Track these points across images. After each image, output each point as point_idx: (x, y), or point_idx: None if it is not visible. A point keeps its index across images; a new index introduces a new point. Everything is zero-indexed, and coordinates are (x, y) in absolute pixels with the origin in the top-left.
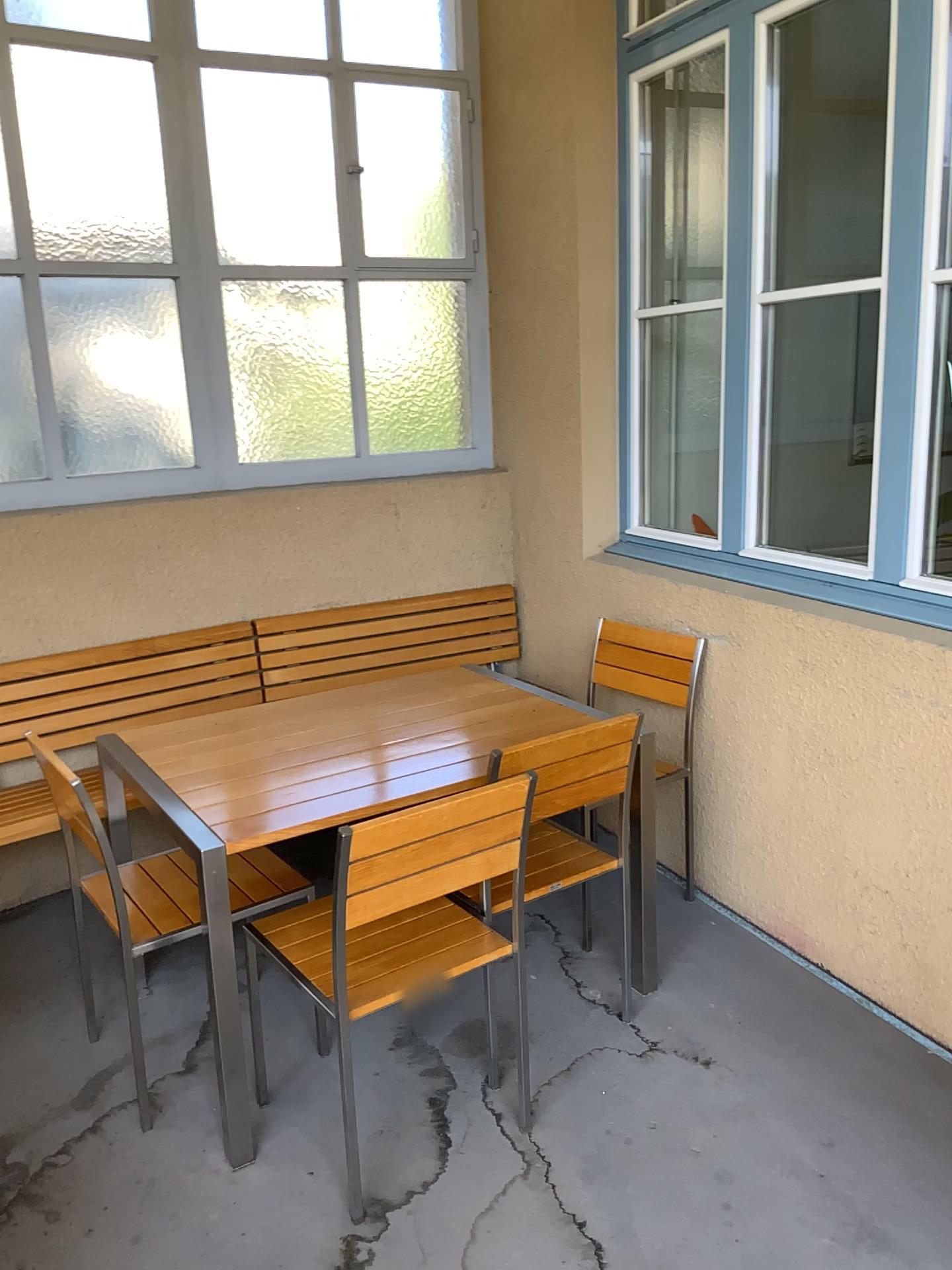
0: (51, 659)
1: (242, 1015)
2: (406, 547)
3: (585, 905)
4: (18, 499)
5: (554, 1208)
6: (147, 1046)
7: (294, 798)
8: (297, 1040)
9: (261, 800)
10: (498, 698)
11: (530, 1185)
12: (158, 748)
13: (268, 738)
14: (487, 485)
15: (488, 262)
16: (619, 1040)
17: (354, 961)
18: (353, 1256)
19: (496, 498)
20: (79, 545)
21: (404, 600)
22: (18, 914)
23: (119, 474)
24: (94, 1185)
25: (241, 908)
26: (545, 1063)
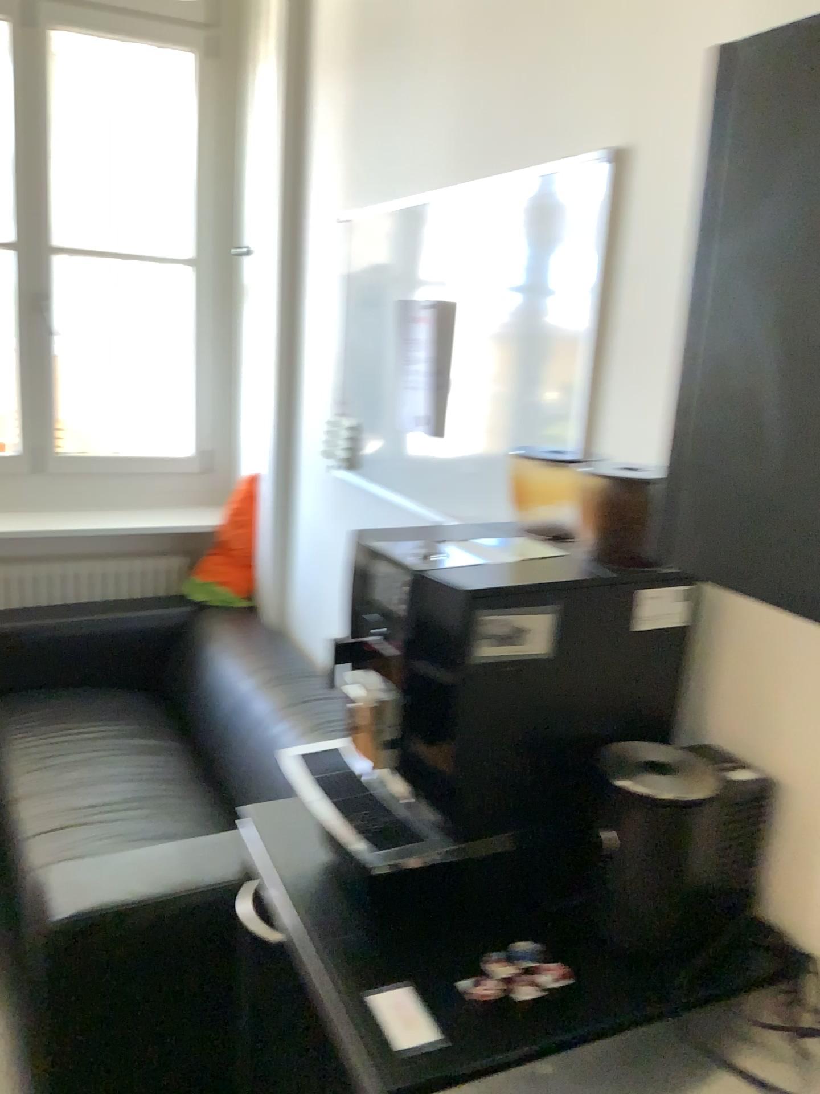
0: None
1: None
2: None
3: None
4: None
5: None
6: None
7: None
8: None
9: None
10: None
11: None
12: None
13: None
14: None
15: None
16: None
17: None
18: None
19: None
20: None
21: None
22: None
23: None
24: None
25: None
26: None
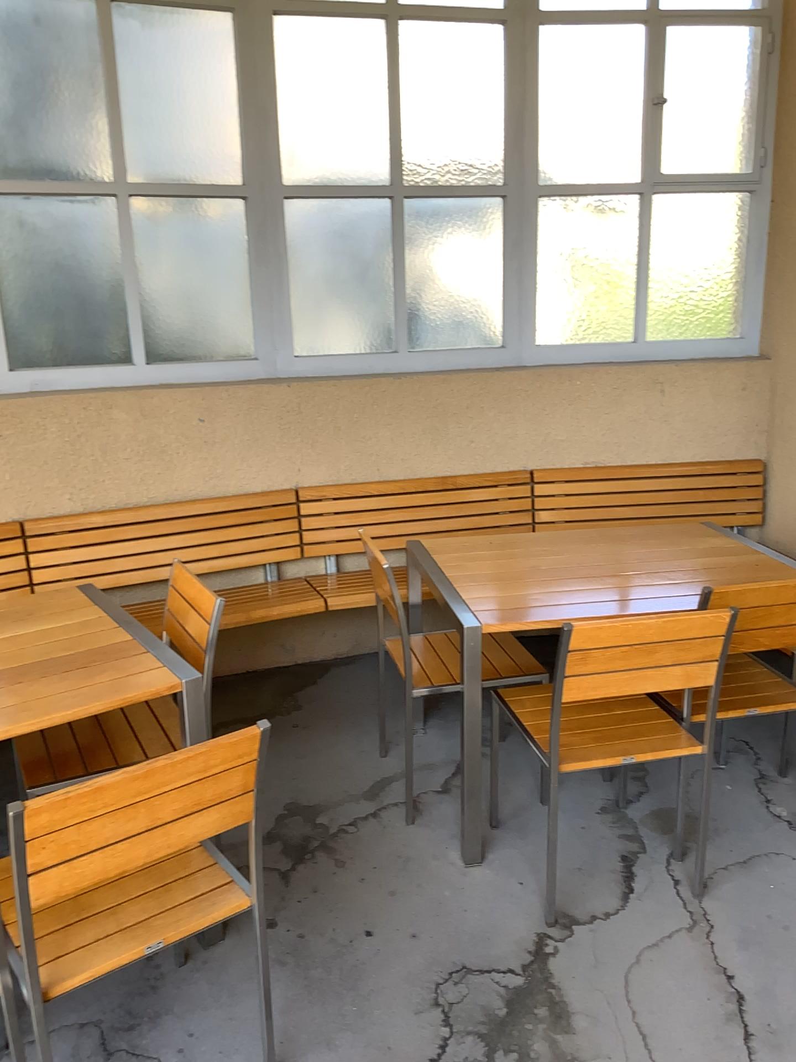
0: (383, 483)
1: (484, 755)
2: (667, 420)
3: (787, 739)
4: (372, 364)
5: (709, 958)
6: (418, 770)
7: (540, 603)
8: (526, 790)
9: (515, 600)
10: (726, 551)
11: (693, 937)
12: (447, 554)
13: (529, 558)
14: (747, 372)
15: (771, 176)
16: (794, 850)
17: (571, 732)
18: (543, 946)
19: (754, 383)
20: (410, 400)
21: (660, 465)
22: (344, 664)
23: (445, 349)
24: (371, 851)
25: (494, 680)
26: (724, 853)
